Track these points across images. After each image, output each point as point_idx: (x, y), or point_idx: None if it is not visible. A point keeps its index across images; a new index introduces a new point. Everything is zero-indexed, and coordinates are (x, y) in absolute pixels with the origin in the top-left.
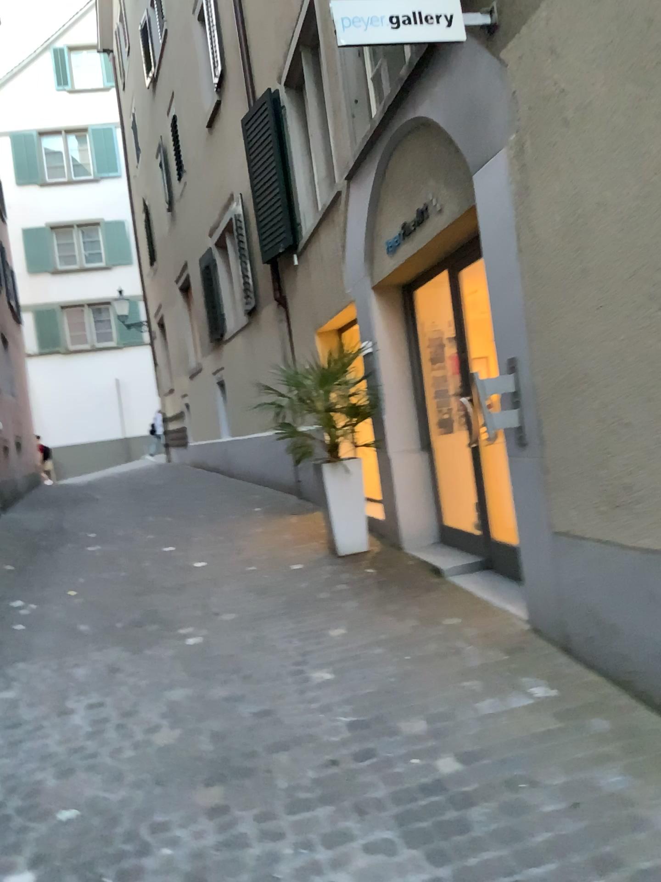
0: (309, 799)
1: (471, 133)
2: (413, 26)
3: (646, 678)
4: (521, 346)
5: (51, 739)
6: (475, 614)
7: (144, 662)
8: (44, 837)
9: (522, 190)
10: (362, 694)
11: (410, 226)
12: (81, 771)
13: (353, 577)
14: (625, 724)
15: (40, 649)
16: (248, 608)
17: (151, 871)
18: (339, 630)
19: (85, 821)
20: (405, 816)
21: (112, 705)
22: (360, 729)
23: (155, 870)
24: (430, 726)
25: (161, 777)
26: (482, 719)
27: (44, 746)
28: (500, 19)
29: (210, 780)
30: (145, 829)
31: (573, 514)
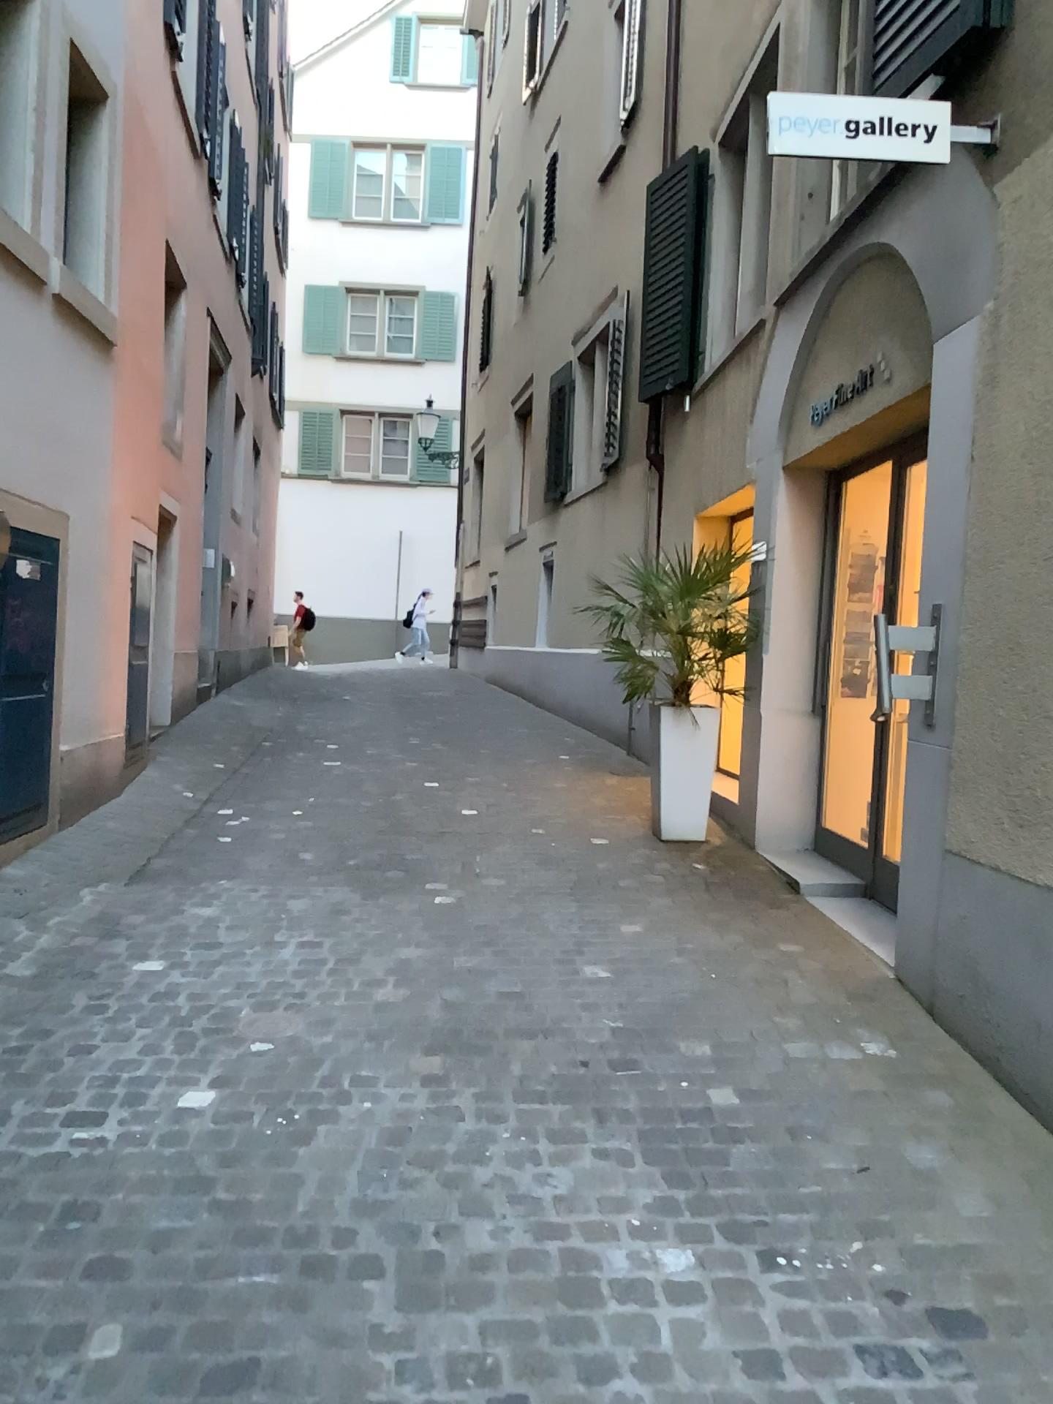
0: (543, 1092)
1: (942, 283)
2: (877, 135)
3: (1010, 1053)
4: (950, 590)
5: (252, 969)
6: (827, 947)
7: (375, 911)
8: (235, 1060)
9: (988, 378)
10: (641, 1002)
11: (844, 391)
12: (283, 1008)
13: (673, 869)
14: (969, 1105)
15: (249, 871)
16: (522, 878)
17: (347, 1116)
18: (634, 927)
19: (282, 1056)
20: (653, 1133)
21: (329, 950)
22: (628, 1039)
23: (352, 1116)
24: (716, 1055)
25: (375, 1033)
26: (786, 1063)
27: (243, 974)
28: (1005, 135)
29: (432, 1048)
30: (348, 1078)
31: (969, 828)
